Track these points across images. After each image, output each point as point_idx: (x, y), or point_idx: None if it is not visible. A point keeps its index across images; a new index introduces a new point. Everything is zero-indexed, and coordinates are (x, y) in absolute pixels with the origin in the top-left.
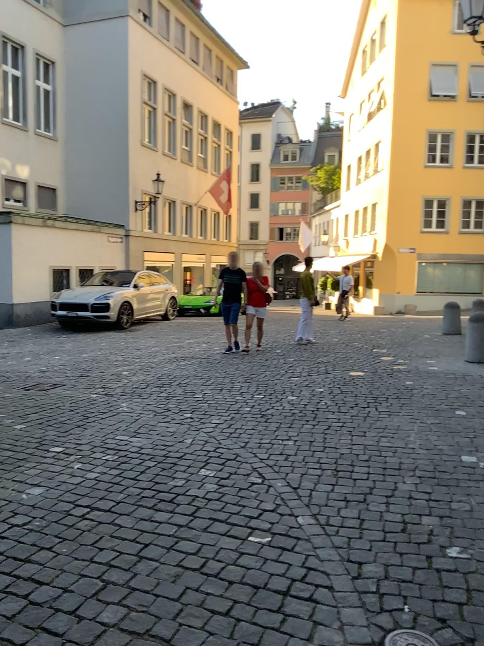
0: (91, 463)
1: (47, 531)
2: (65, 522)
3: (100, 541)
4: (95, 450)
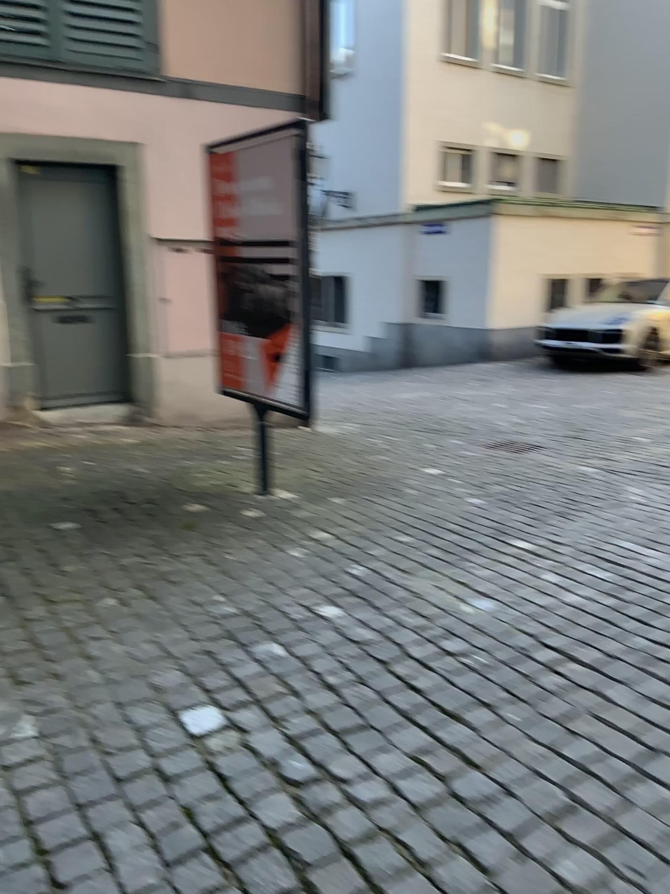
0: (574, 577)
1: (491, 675)
2: (520, 668)
3: (572, 720)
4: (582, 557)
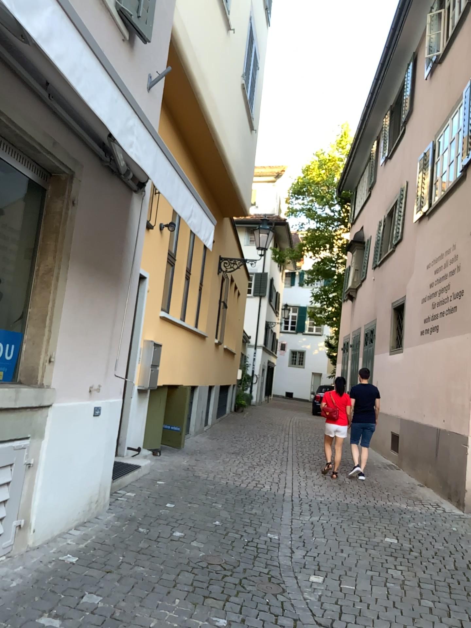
0: None
1: None
2: None
3: None
4: None
